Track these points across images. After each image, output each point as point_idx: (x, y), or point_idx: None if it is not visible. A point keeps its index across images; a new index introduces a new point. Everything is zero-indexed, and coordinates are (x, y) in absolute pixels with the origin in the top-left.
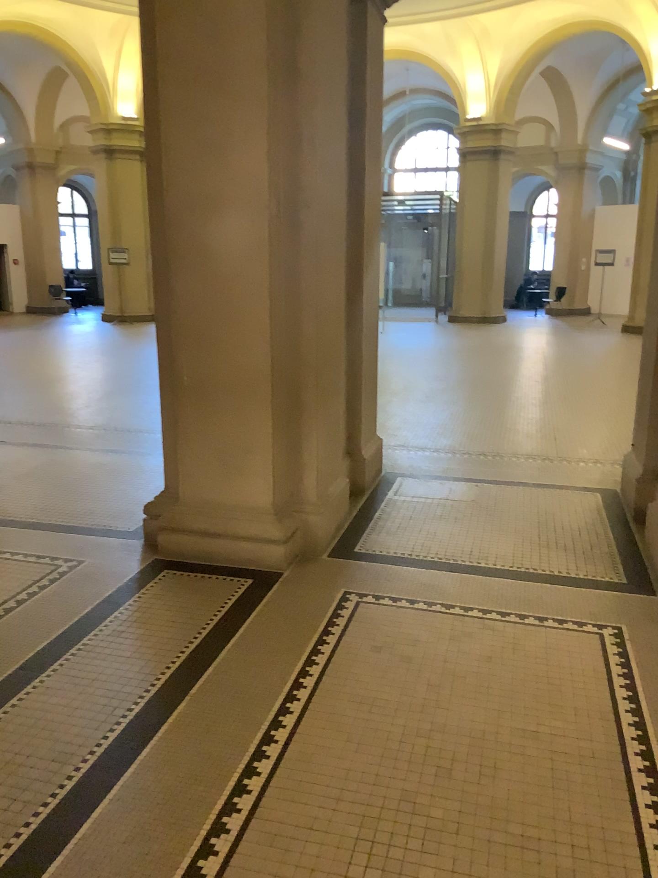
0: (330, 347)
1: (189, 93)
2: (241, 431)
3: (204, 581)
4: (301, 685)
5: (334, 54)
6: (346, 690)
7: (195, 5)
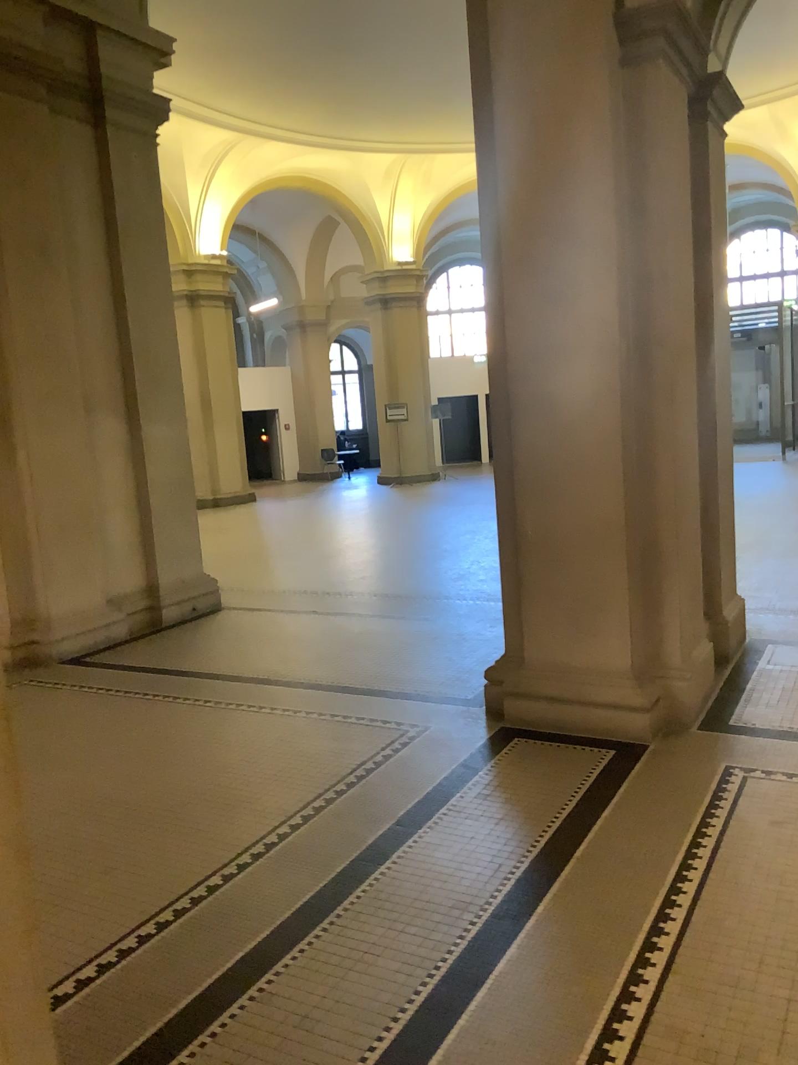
0: (688, 493)
1: (531, 244)
2: (596, 589)
3: (564, 752)
4: (699, 857)
5: (681, 184)
6: (753, 865)
7: (537, 160)
